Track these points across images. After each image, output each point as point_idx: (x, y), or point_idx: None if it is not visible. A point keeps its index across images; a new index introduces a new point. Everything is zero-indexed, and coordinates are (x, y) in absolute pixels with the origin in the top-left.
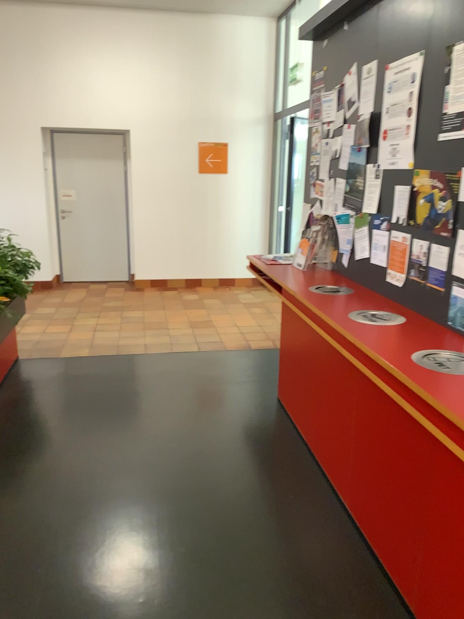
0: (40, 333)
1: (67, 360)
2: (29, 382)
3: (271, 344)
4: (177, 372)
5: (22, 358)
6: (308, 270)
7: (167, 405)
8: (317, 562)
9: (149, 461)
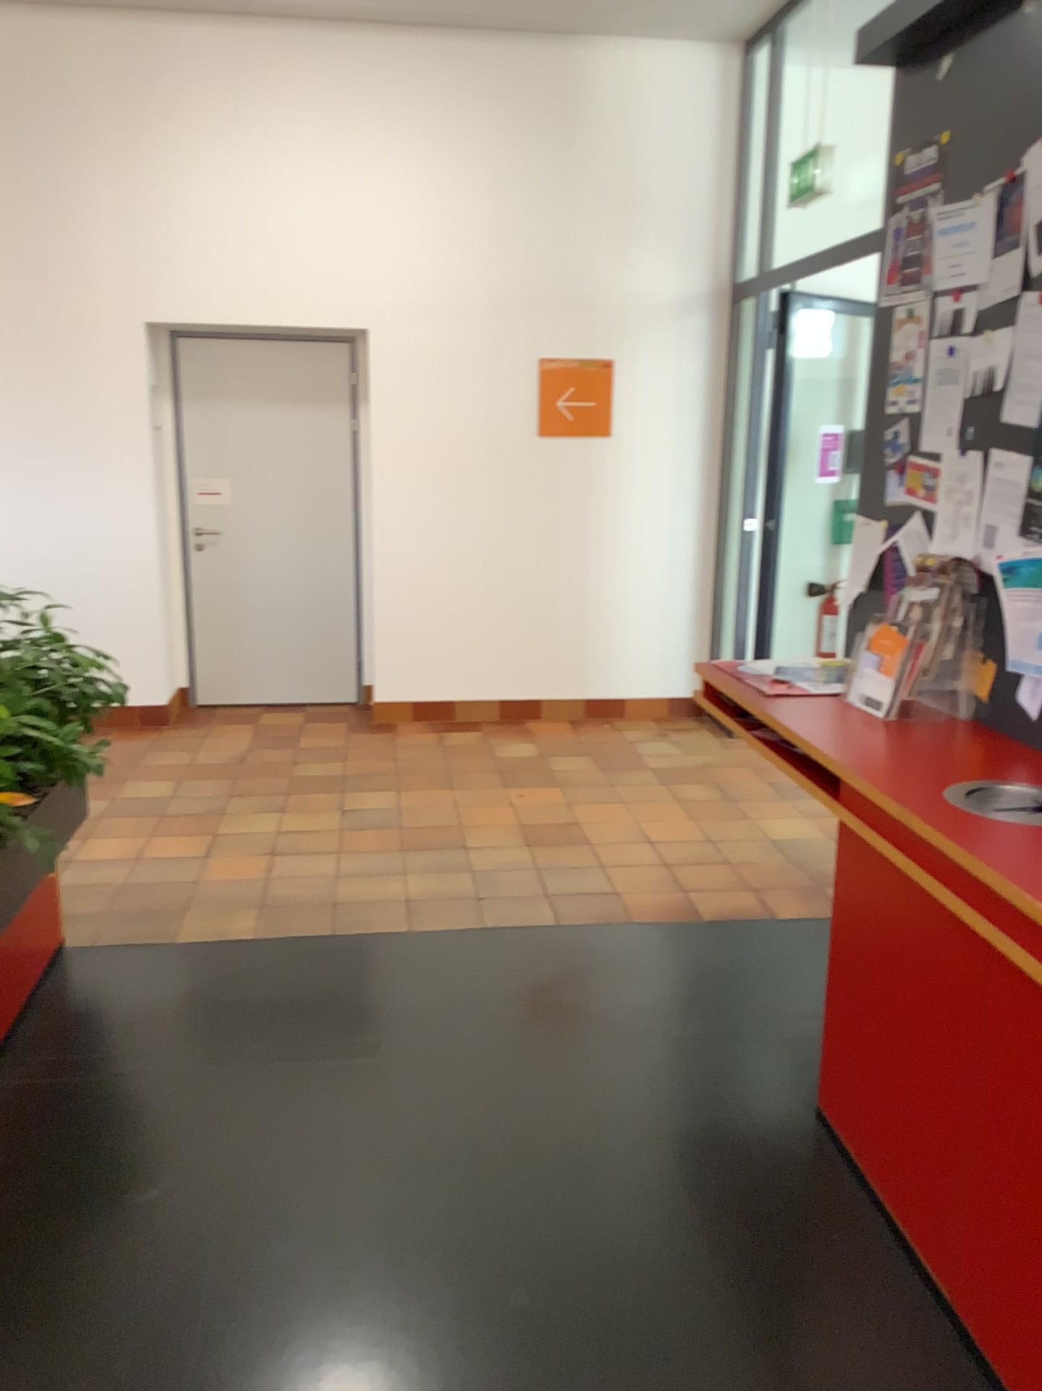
0: (131, 864)
1: (197, 956)
2: (90, 1034)
3: (755, 902)
4: (508, 1005)
5: (77, 948)
6: (905, 725)
7: (490, 1129)
8: None
9: (452, 1377)
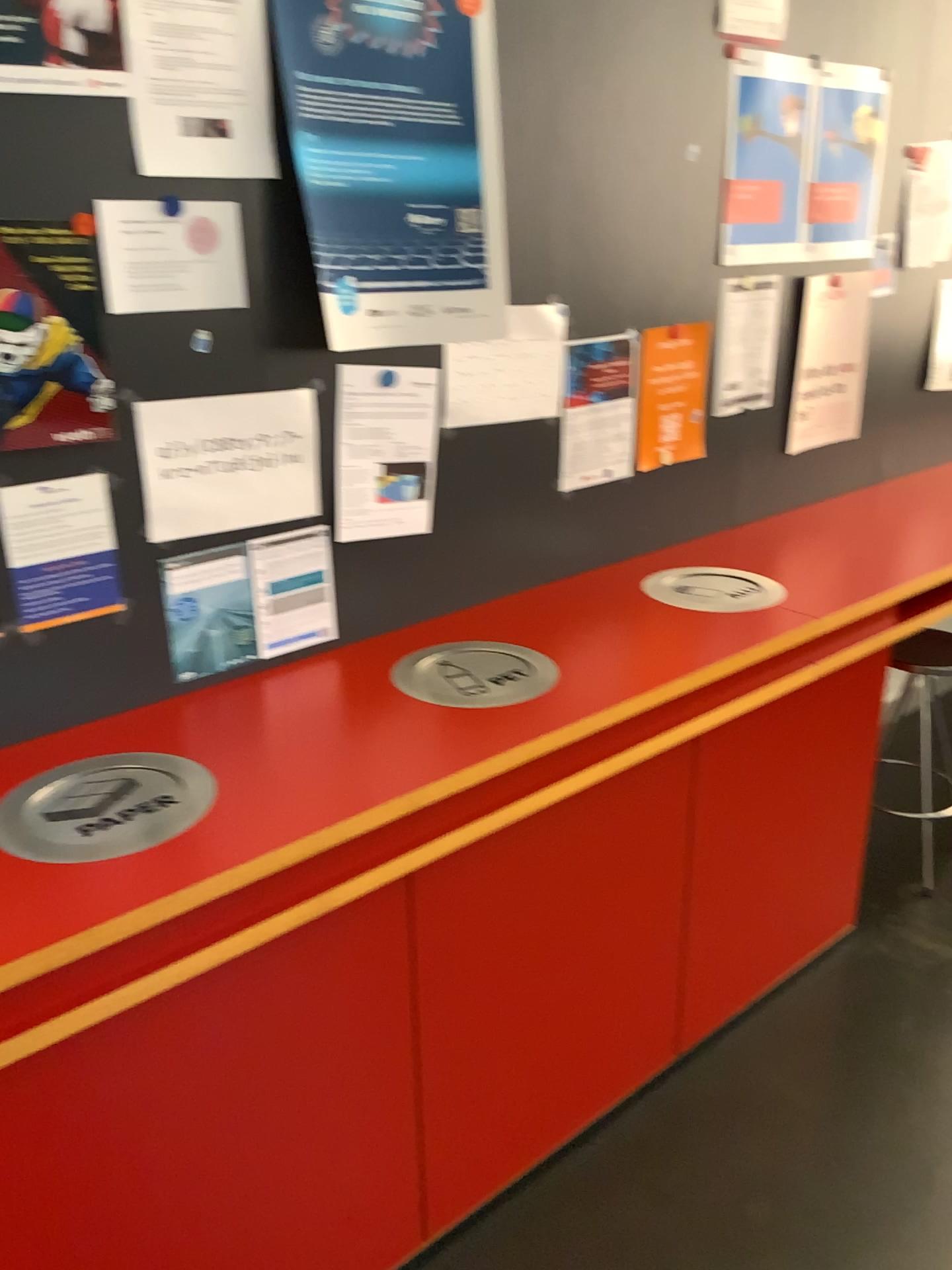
0: None
1: None
2: None
3: None
4: None
5: None
6: None
7: None
8: (648, 1266)
9: None
